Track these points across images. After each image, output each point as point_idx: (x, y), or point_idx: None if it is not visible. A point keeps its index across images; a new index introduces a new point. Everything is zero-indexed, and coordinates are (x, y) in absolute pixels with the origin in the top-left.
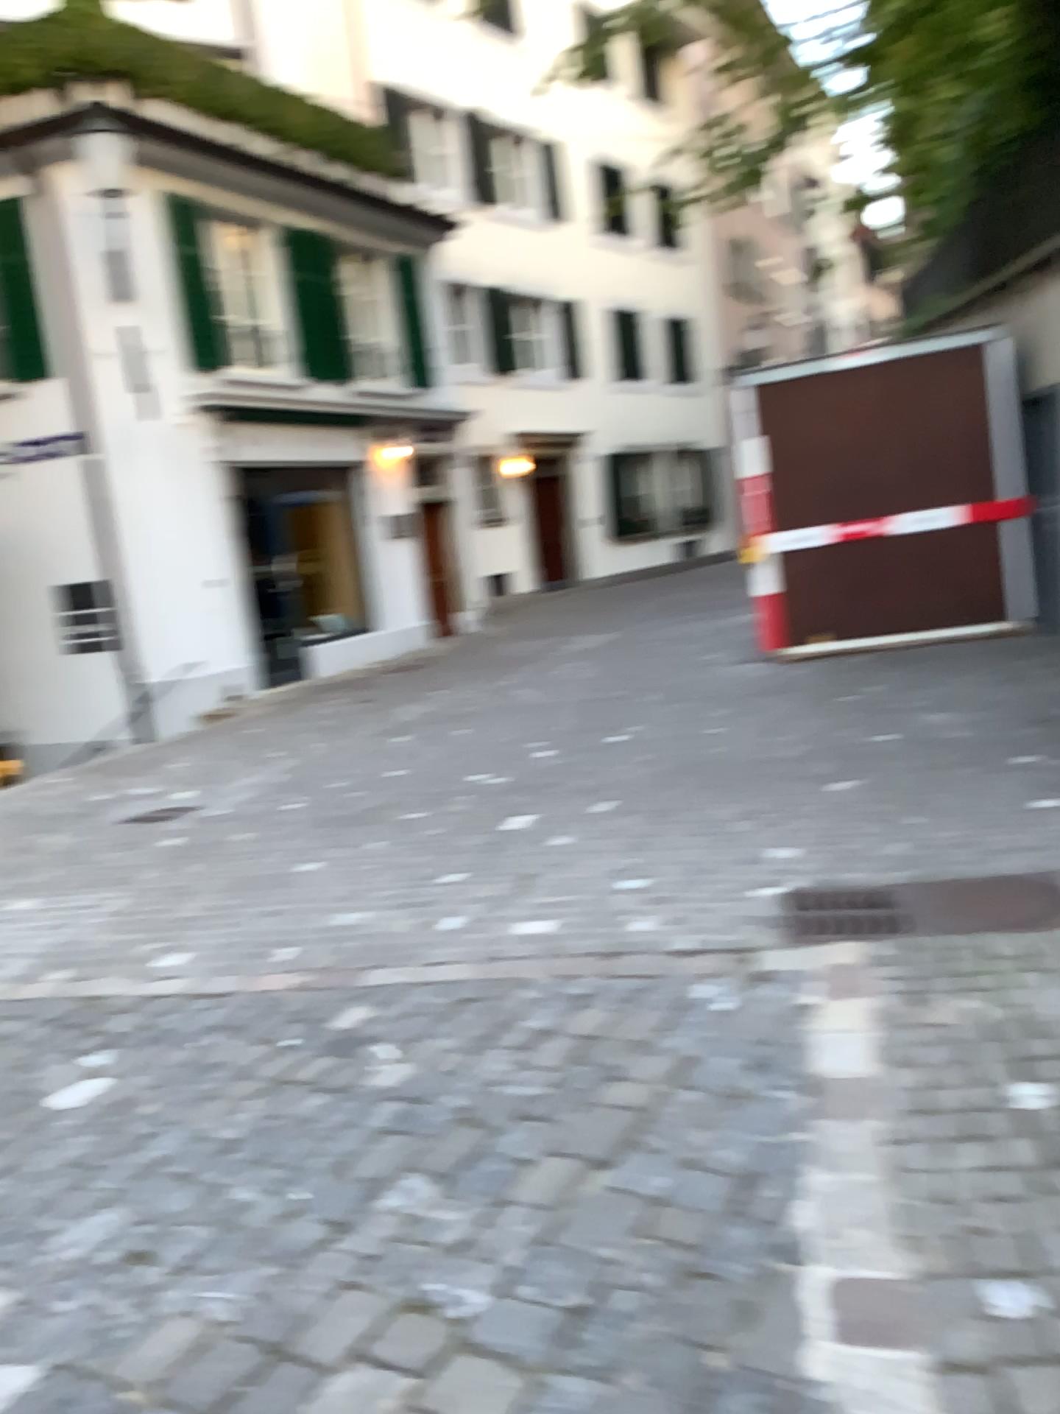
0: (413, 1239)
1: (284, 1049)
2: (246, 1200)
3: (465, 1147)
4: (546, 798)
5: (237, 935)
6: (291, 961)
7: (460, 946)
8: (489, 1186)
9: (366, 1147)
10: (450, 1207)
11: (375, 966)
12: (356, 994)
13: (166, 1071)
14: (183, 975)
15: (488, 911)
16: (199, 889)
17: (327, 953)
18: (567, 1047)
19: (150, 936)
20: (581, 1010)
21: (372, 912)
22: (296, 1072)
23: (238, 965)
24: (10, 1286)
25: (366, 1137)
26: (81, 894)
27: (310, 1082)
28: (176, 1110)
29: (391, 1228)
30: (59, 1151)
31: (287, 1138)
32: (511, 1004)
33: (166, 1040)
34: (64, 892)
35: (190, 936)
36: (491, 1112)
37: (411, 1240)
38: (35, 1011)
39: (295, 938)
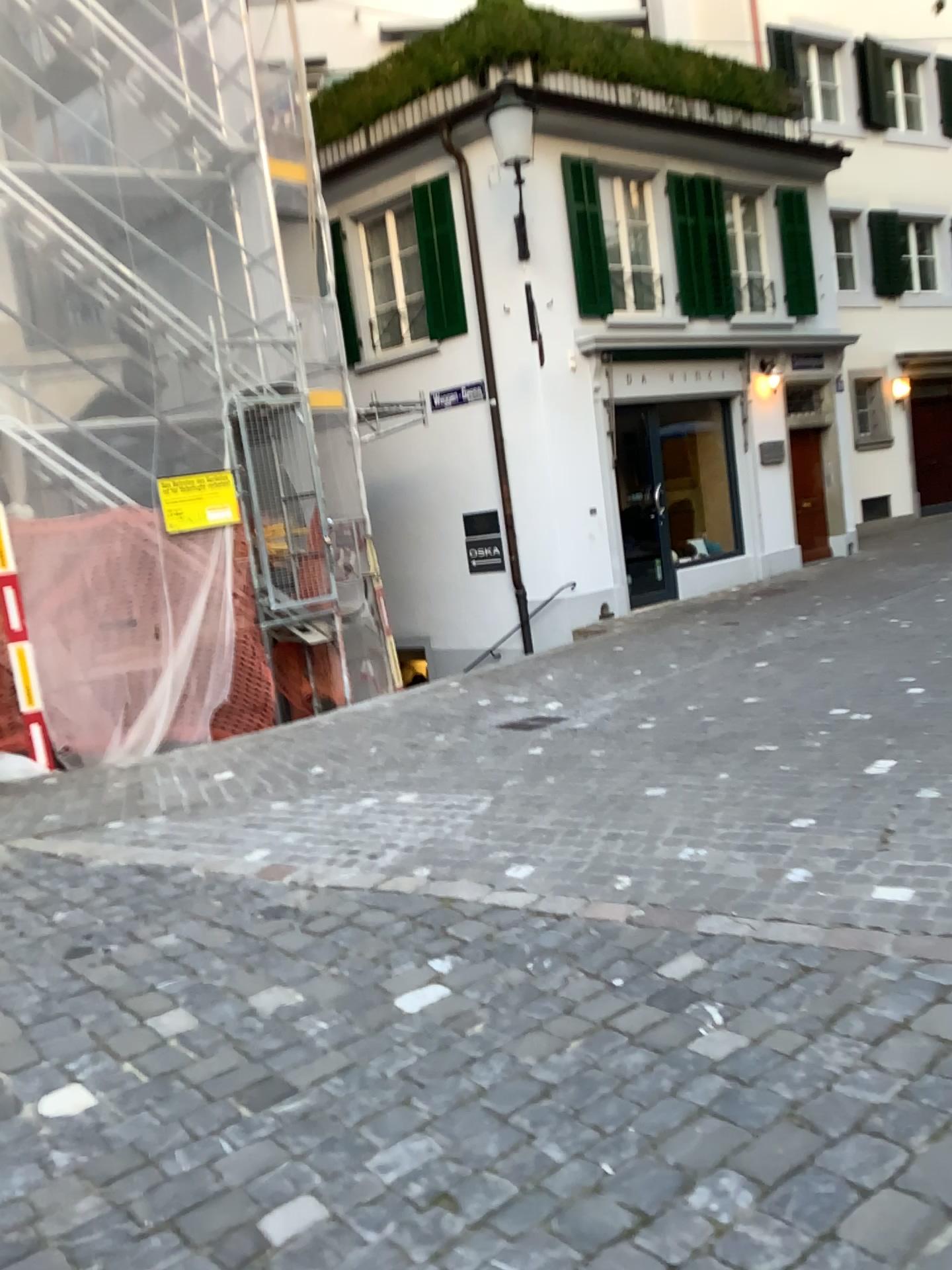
0: (720, 1268)
1: (610, 991)
2: (551, 1166)
3: (790, 1157)
4: (910, 740)
5: (582, 856)
6: (629, 891)
7: (804, 901)
8: (814, 1217)
9: (681, 1130)
10: (766, 1235)
11: (712, 910)
12: (689, 940)
13: (498, 993)
14: (527, 891)
15: (838, 863)
16: (554, 801)
17: (666, 887)
18: (920, 1049)
19: (504, 845)
20: (940, 1003)
21: (714, 848)
22: (619, 1021)
23: (579, 888)
24: (325, 1205)
25: (682, 1117)
26: (453, 795)
27: (632, 1034)
28: (500, 1041)
29: (697, 1245)
30: (392, 1062)
31: (600, 1099)
32: (857, 981)
33: (503, 959)
34: (439, 791)
35: (540, 851)
36: (824, 1117)
37: (717, 1269)
38: (397, 908)
39: (636, 865)
